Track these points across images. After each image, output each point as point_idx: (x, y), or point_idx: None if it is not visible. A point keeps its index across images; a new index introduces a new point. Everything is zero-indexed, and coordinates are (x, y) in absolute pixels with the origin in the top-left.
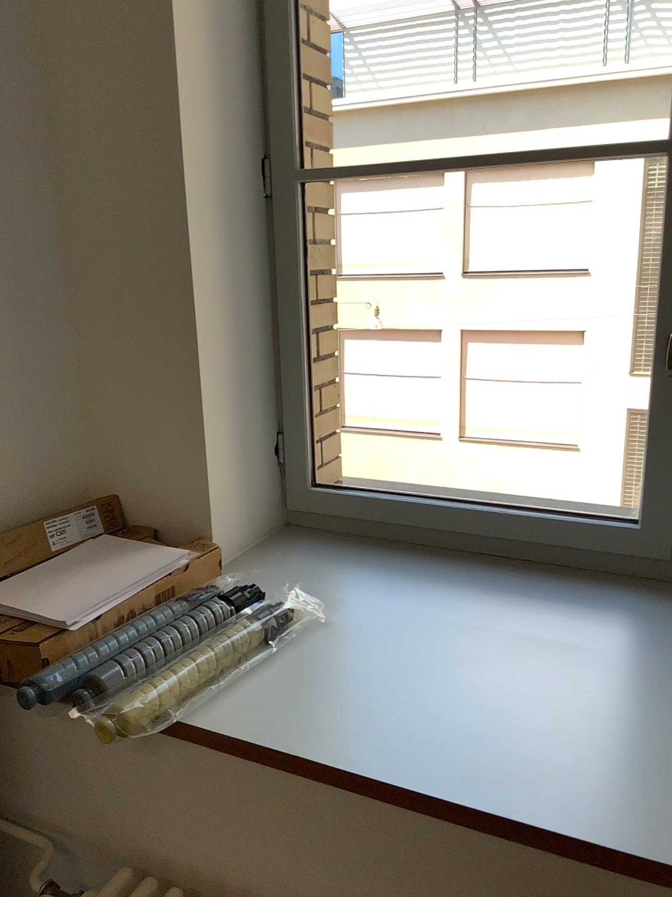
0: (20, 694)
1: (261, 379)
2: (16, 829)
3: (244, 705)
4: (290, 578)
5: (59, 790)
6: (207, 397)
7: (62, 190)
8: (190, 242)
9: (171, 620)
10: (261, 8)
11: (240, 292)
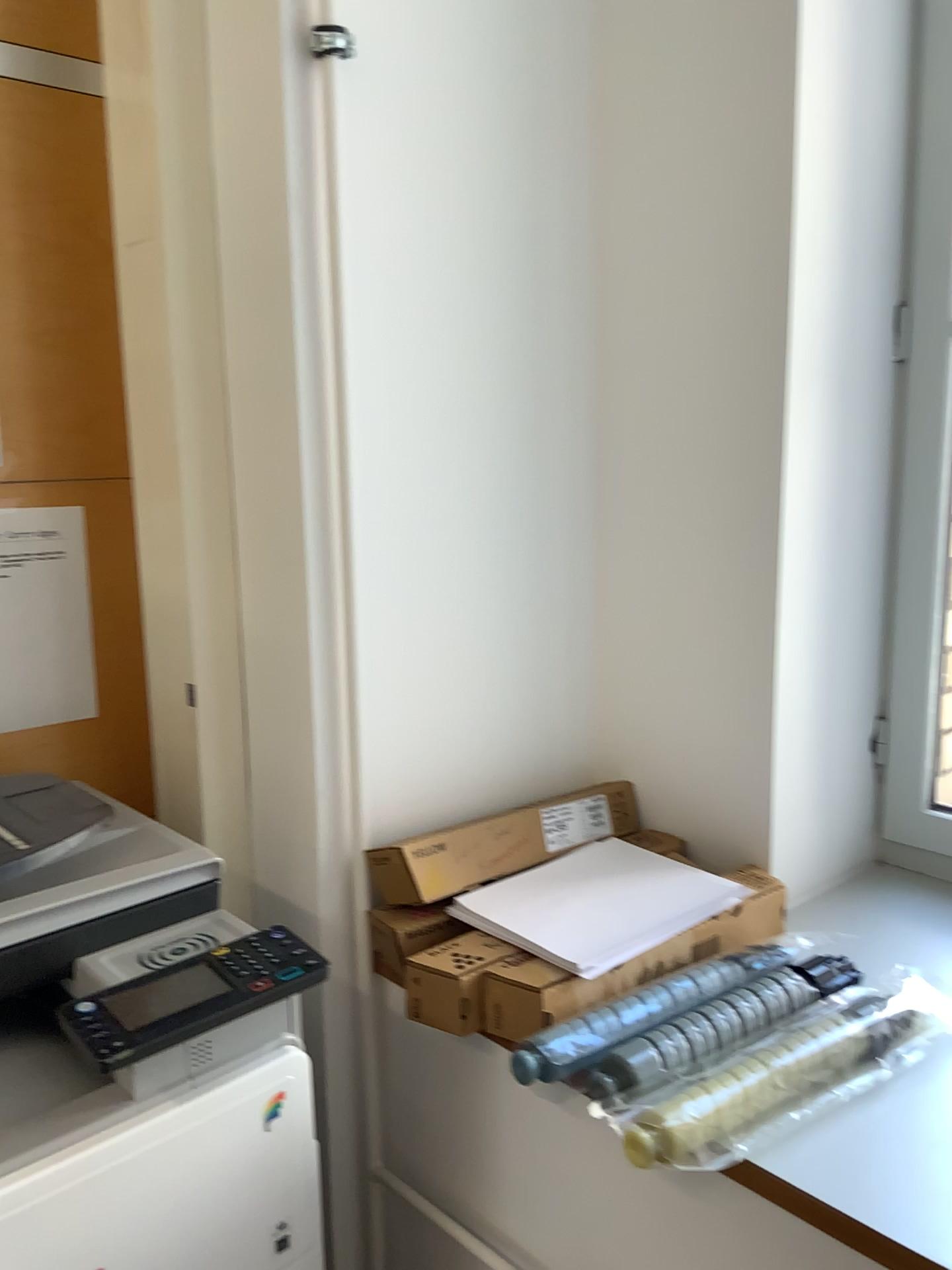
0: (516, 1061)
1: (861, 635)
2: (473, 1244)
3: (857, 1160)
4: (899, 954)
5: (545, 1208)
6: (787, 659)
7: (606, 356)
8: (789, 431)
9: (727, 991)
10: (919, 88)
11: (847, 503)
